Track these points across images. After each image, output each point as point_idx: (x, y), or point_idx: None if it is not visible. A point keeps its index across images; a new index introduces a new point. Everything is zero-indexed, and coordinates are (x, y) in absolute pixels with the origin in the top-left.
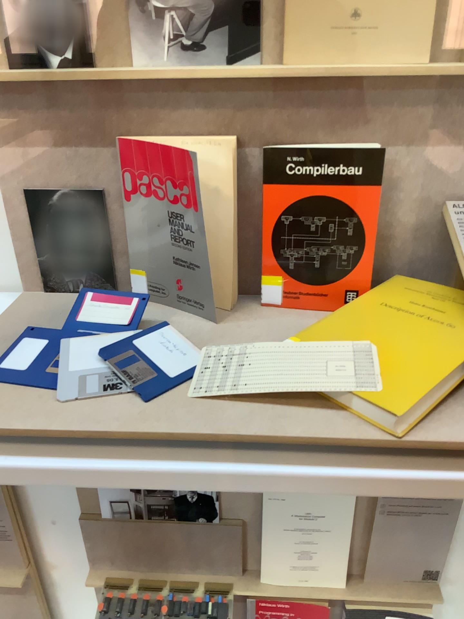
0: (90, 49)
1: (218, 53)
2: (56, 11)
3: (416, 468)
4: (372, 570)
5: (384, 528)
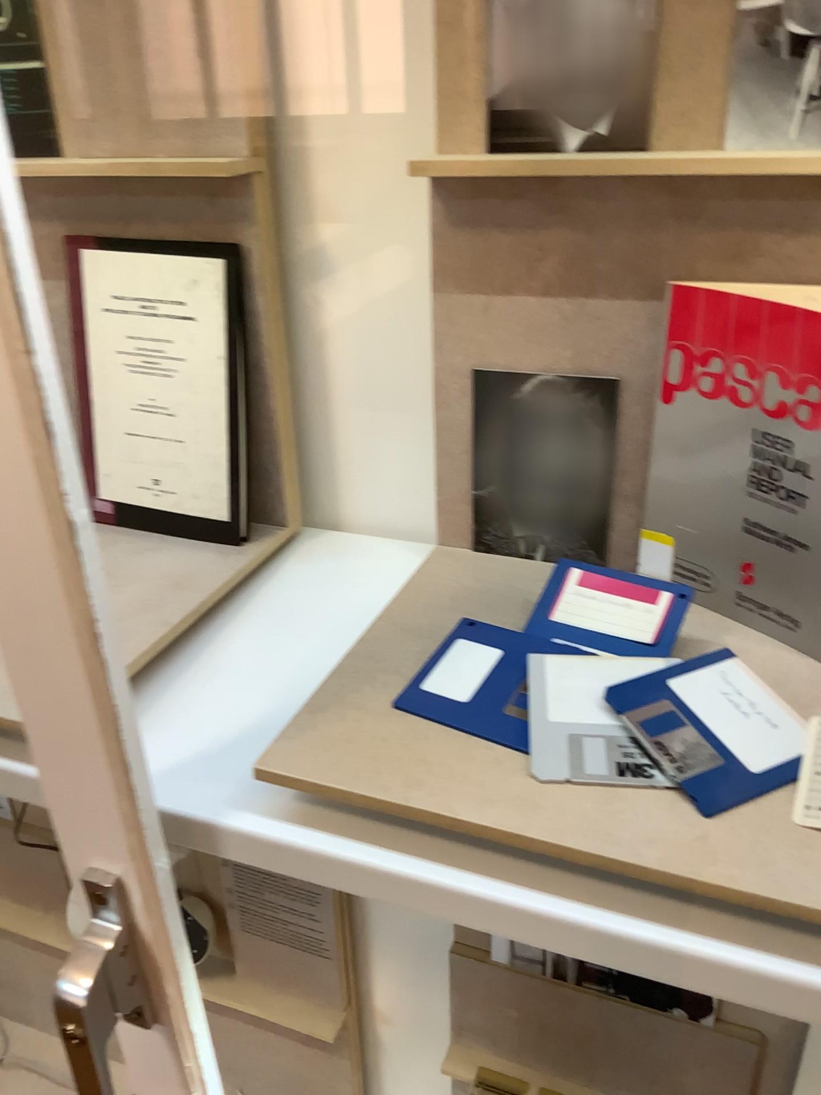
0: (644, 118)
1: None
2: (591, 48)
3: None
4: None
5: None
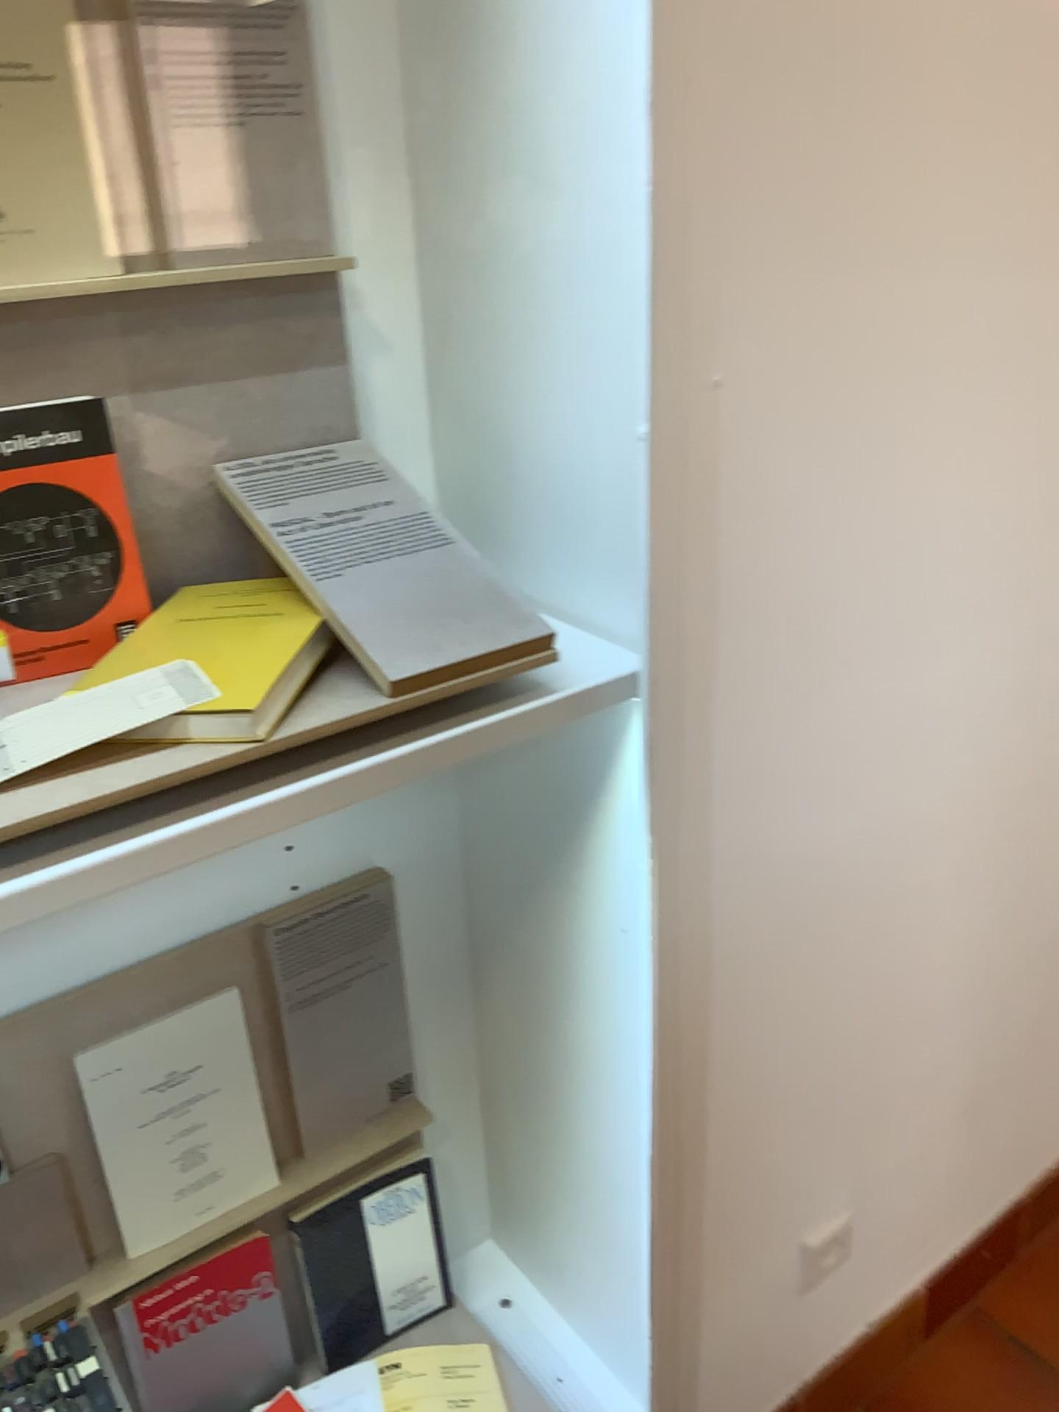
0: None
1: None
2: None
3: (299, 783)
4: (313, 1132)
5: (306, 1042)
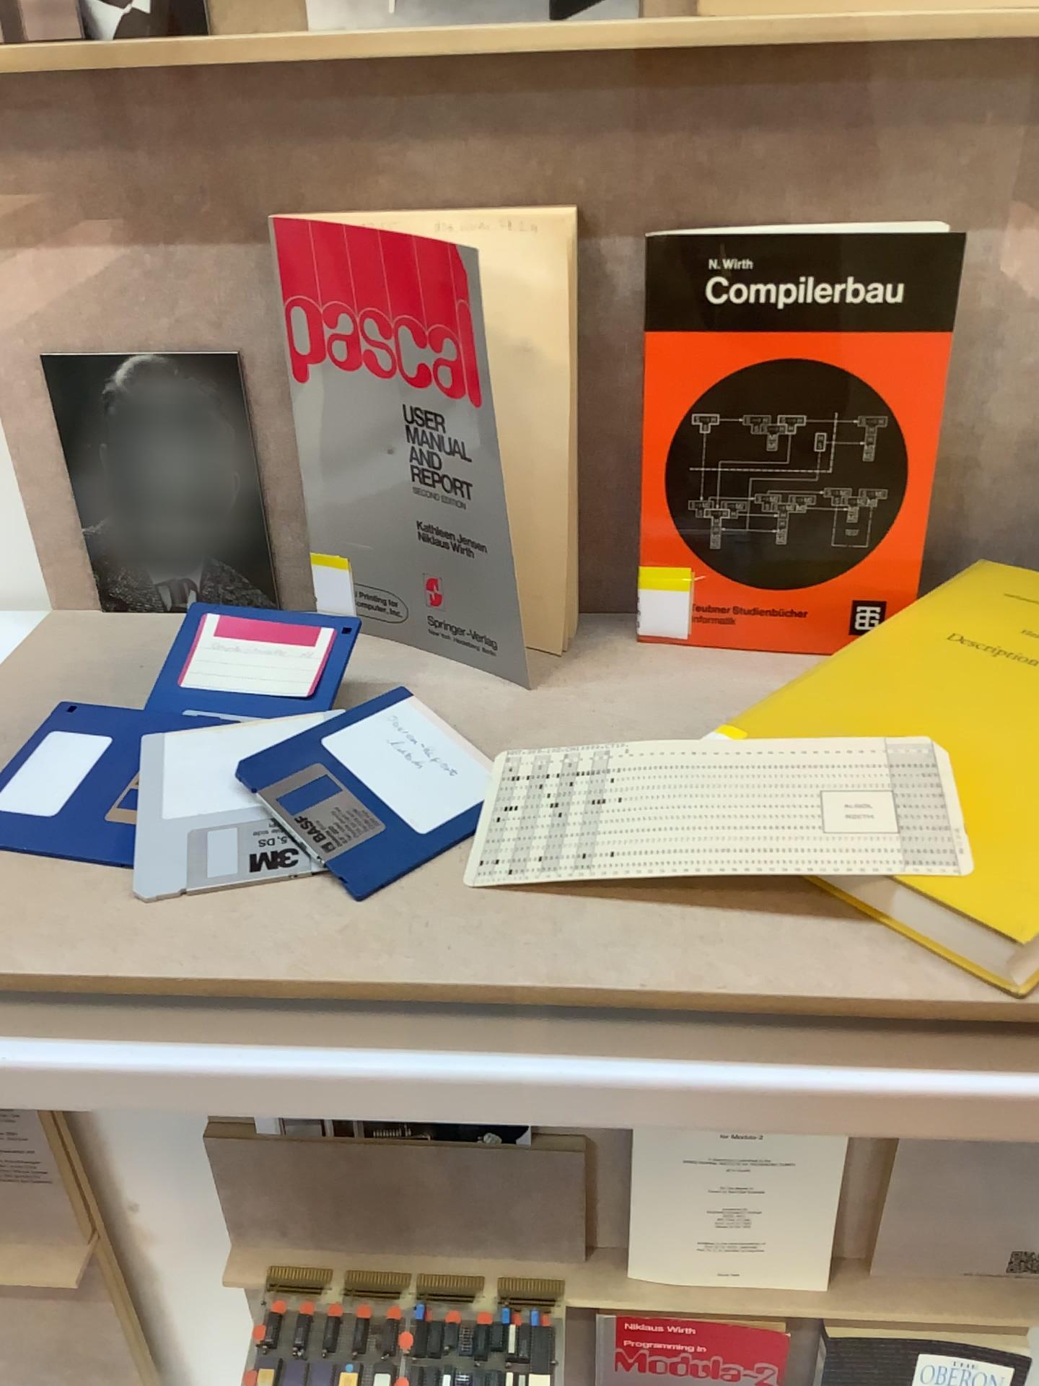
0: None
1: None
2: None
3: None
4: (890, 1250)
5: (921, 1156)
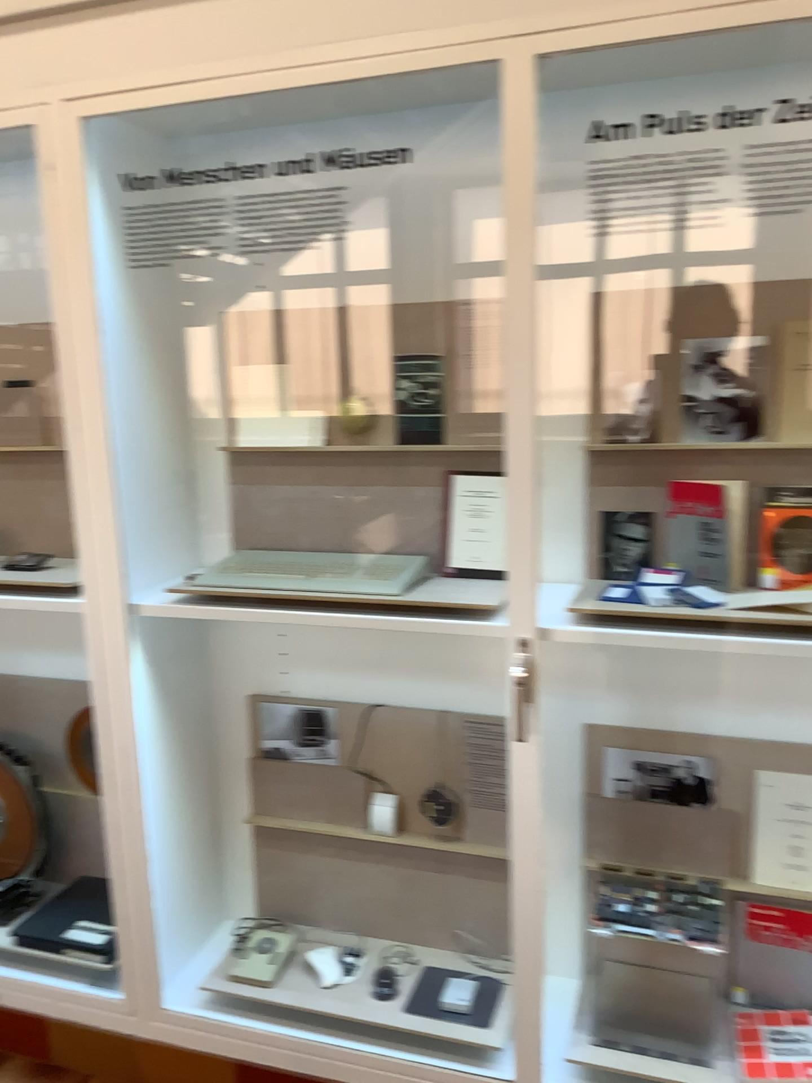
0: (657, 432)
1: (734, 434)
2: (639, 413)
3: None
4: None
5: None
